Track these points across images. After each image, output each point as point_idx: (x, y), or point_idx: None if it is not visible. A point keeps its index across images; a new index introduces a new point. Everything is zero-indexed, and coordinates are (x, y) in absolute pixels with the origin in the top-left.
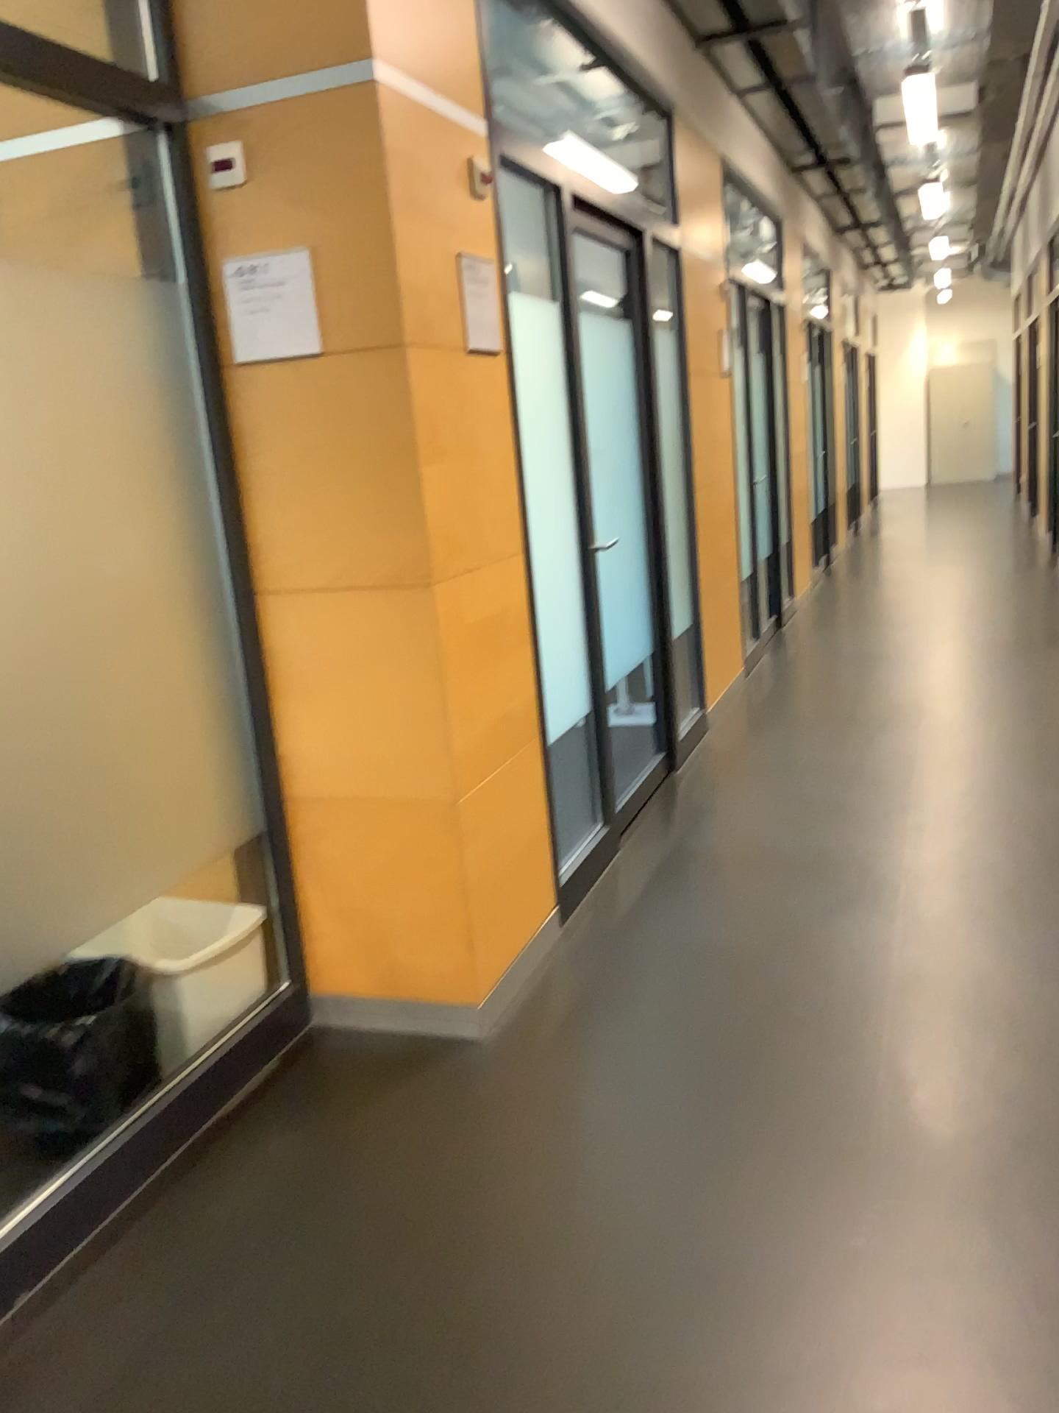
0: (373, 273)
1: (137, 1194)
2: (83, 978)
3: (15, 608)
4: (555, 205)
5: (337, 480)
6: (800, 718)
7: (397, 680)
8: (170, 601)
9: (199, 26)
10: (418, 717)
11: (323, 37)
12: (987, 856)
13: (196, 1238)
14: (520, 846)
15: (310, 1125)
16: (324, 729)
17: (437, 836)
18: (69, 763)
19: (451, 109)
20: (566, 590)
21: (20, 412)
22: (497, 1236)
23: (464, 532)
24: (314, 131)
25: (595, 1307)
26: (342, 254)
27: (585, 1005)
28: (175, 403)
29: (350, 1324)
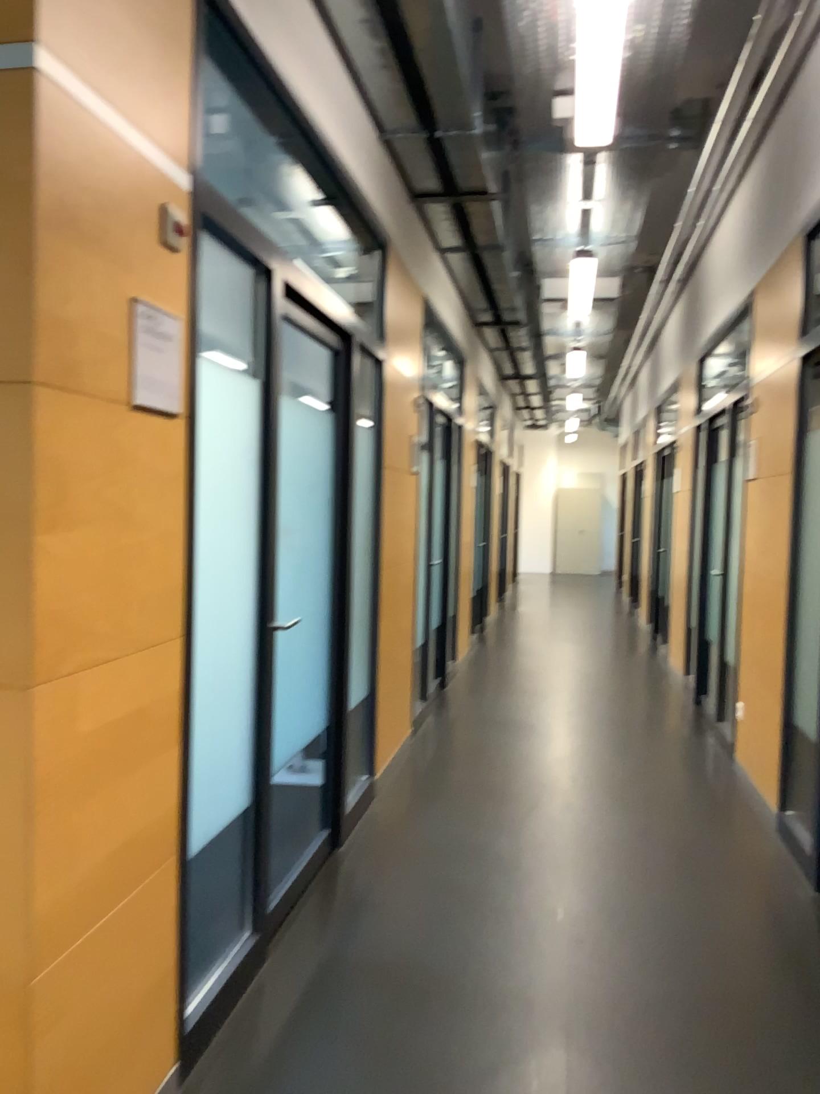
0: (1, 290)
1: None
2: None
3: None
4: (266, 286)
5: None
6: (460, 791)
7: None
8: None
9: None
10: None
11: None
12: (650, 988)
13: None
14: (130, 1004)
15: None
16: None
17: None
18: None
19: (146, 145)
20: (234, 675)
21: None
22: None
23: (97, 618)
24: None
25: None
26: None
27: None
28: None
29: None
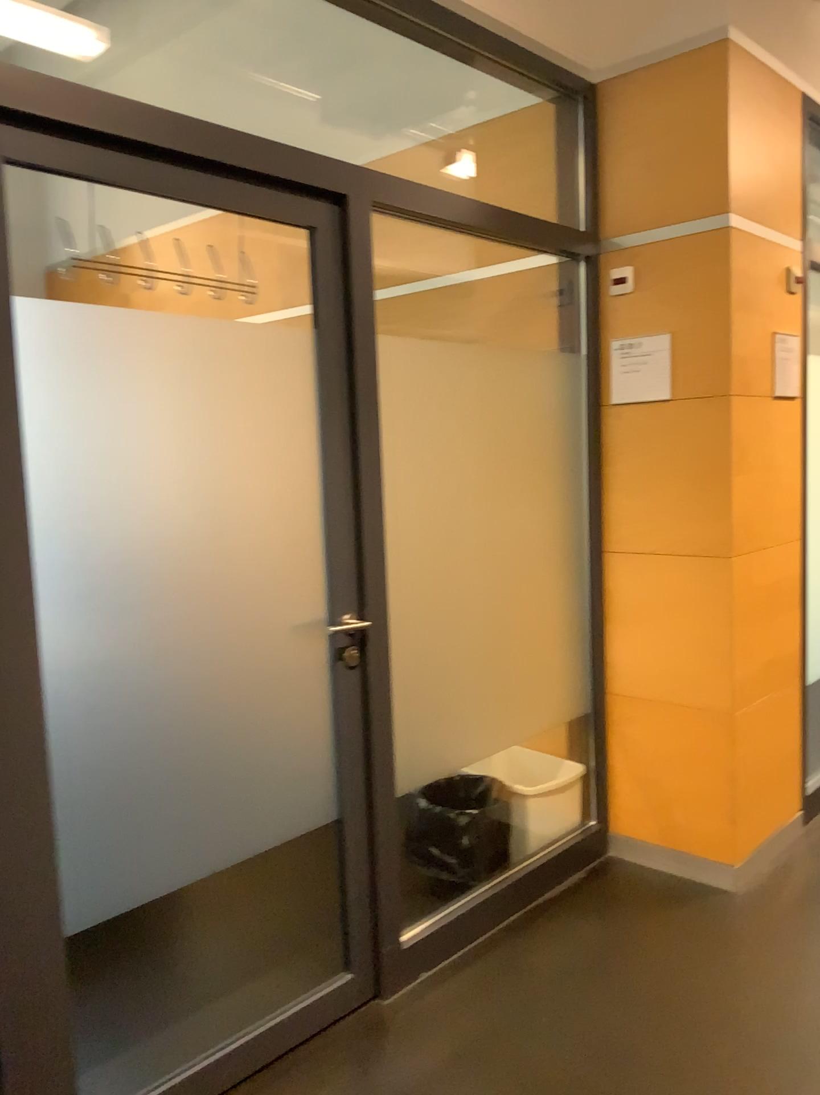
0: (713, 349)
1: (491, 933)
2: (472, 786)
3: (471, 549)
4: None
5: (671, 483)
6: None
7: (698, 622)
8: (550, 552)
9: (614, 196)
10: (711, 650)
11: (695, 200)
12: None
13: (528, 971)
14: (775, 756)
15: (605, 920)
16: (641, 649)
17: (715, 736)
18: (486, 648)
19: (777, 237)
20: None
21: (487, 433)
22: (738, 1025)
23: (757, 524)
24: (682, 259)
25: (810, 1092)
26: (692, 336)
27: (818, 886)
28: (568, 426)
29: (629, 1050)
